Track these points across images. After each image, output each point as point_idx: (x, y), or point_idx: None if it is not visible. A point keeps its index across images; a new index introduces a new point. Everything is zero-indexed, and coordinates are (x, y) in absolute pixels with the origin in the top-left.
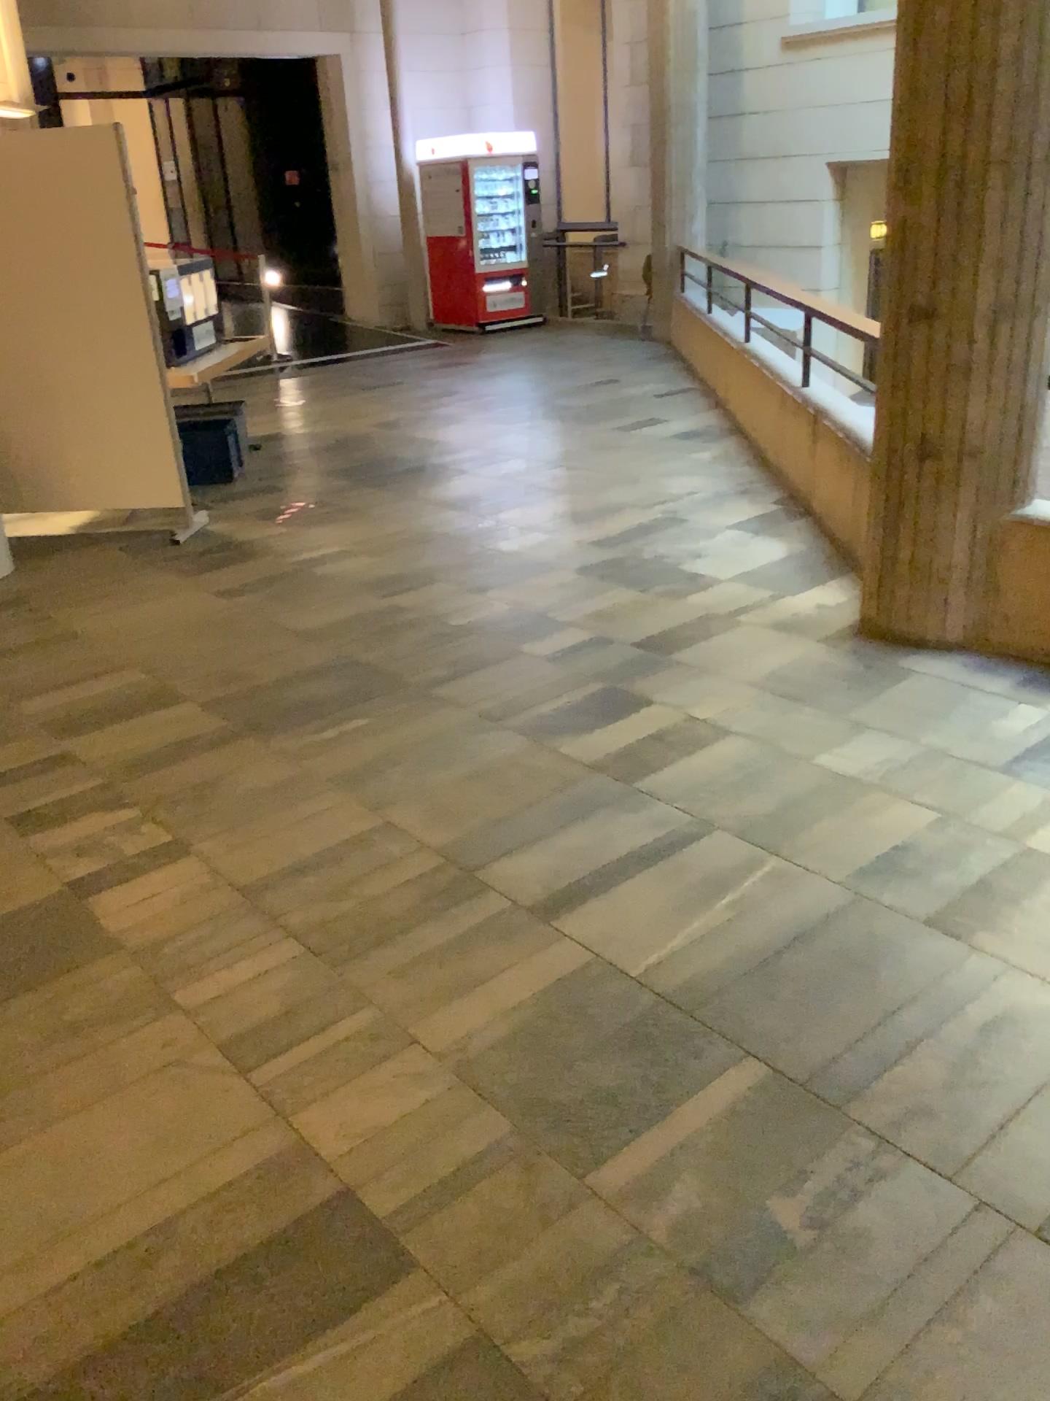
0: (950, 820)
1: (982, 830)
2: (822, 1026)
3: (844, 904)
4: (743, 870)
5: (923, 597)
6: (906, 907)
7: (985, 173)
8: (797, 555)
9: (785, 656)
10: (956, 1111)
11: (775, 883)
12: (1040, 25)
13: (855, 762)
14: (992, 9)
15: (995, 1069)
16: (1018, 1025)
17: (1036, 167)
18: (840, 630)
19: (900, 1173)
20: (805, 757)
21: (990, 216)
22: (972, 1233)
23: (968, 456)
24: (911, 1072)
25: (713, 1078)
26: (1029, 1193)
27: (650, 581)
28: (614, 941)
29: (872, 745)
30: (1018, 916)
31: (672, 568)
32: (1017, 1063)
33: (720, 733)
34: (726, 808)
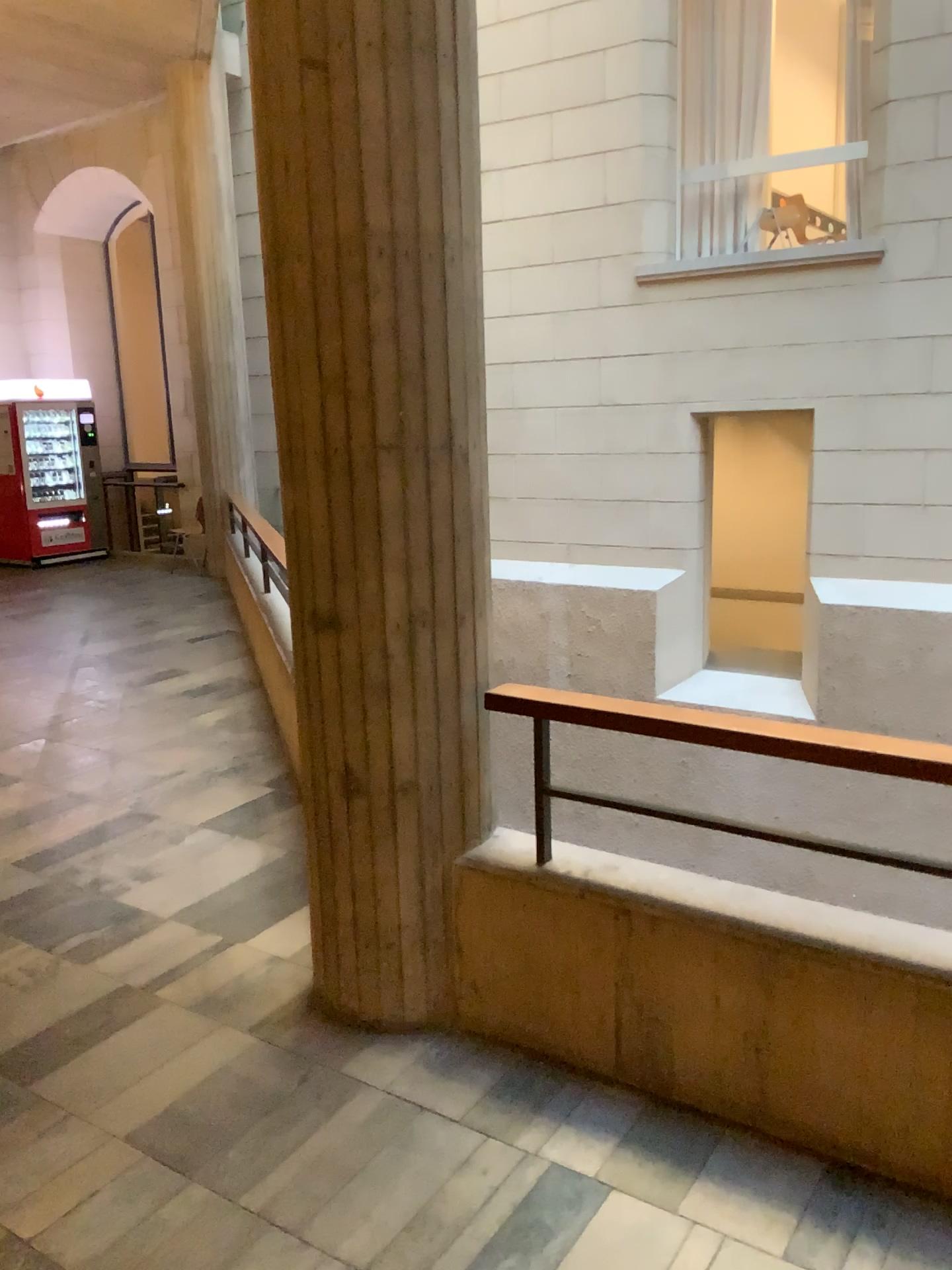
0: None
1: None
2: None
3: None
4: None
5: (374, 967)
6: None
7: (376, 456)
8: (265, 872)
9: (195, 1071)
10: None
11: None
12: (415, 289)
13: None
14: (358, 268)
15: None
16: None
17: (432, 449)
18: (285, 1005)
19: None
20: None
21: (388, 505)
22: None
23: (403, 793)
24: None
25: None
26: None
27: (61, 934)
28: None
29: None
30: None
31: (102, 906)
32: None
33: (43, 1269)
34: None
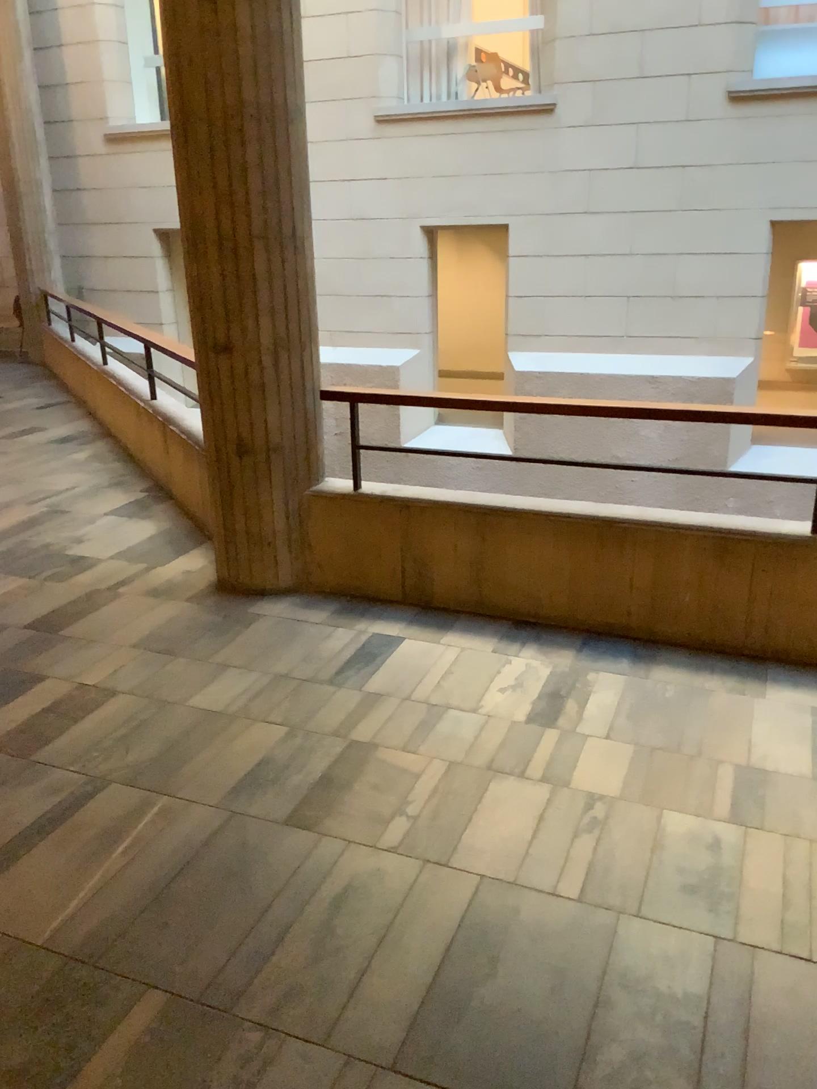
0: (296, 730)
1: (320, 734)
2: (209, 939)
3: (220, 823)
4: (134, 814)
5: (259, 556)
6: (269, 813)
7: (252, 242)
8: (162, 532)
9: (157, 618)
10: (322, 981)
11: (162, 818)
12: (273, 139)
13: (219, 698)
14: (237, 125)
15: (348, 934)
16: (360, 891)
17: (286, 238)
18: (201, 589)
19: (283, 1054)
20: (180, 701)
21: (260, 272)
22: (344, 1088)
23: (274, 447)
24: (285, 958)
25: (117, 1022)
26: (382, 1035)
27: (37, 569)
28: (17, 913)
29: (232, 680)
30: (352, 798)
31: (57, 555)
32: (363, 924)
33: (107, 693)
34: (115, 760)
